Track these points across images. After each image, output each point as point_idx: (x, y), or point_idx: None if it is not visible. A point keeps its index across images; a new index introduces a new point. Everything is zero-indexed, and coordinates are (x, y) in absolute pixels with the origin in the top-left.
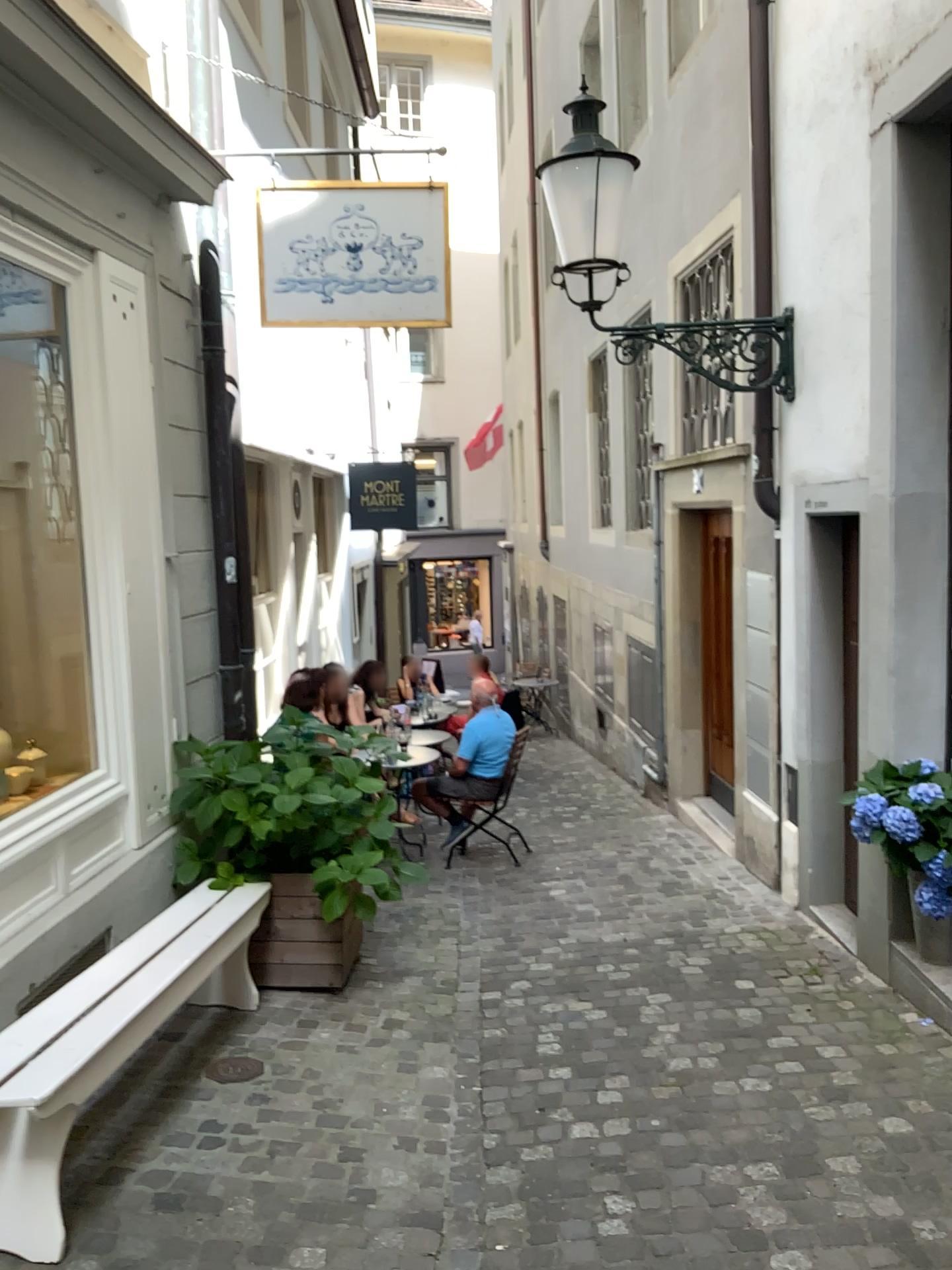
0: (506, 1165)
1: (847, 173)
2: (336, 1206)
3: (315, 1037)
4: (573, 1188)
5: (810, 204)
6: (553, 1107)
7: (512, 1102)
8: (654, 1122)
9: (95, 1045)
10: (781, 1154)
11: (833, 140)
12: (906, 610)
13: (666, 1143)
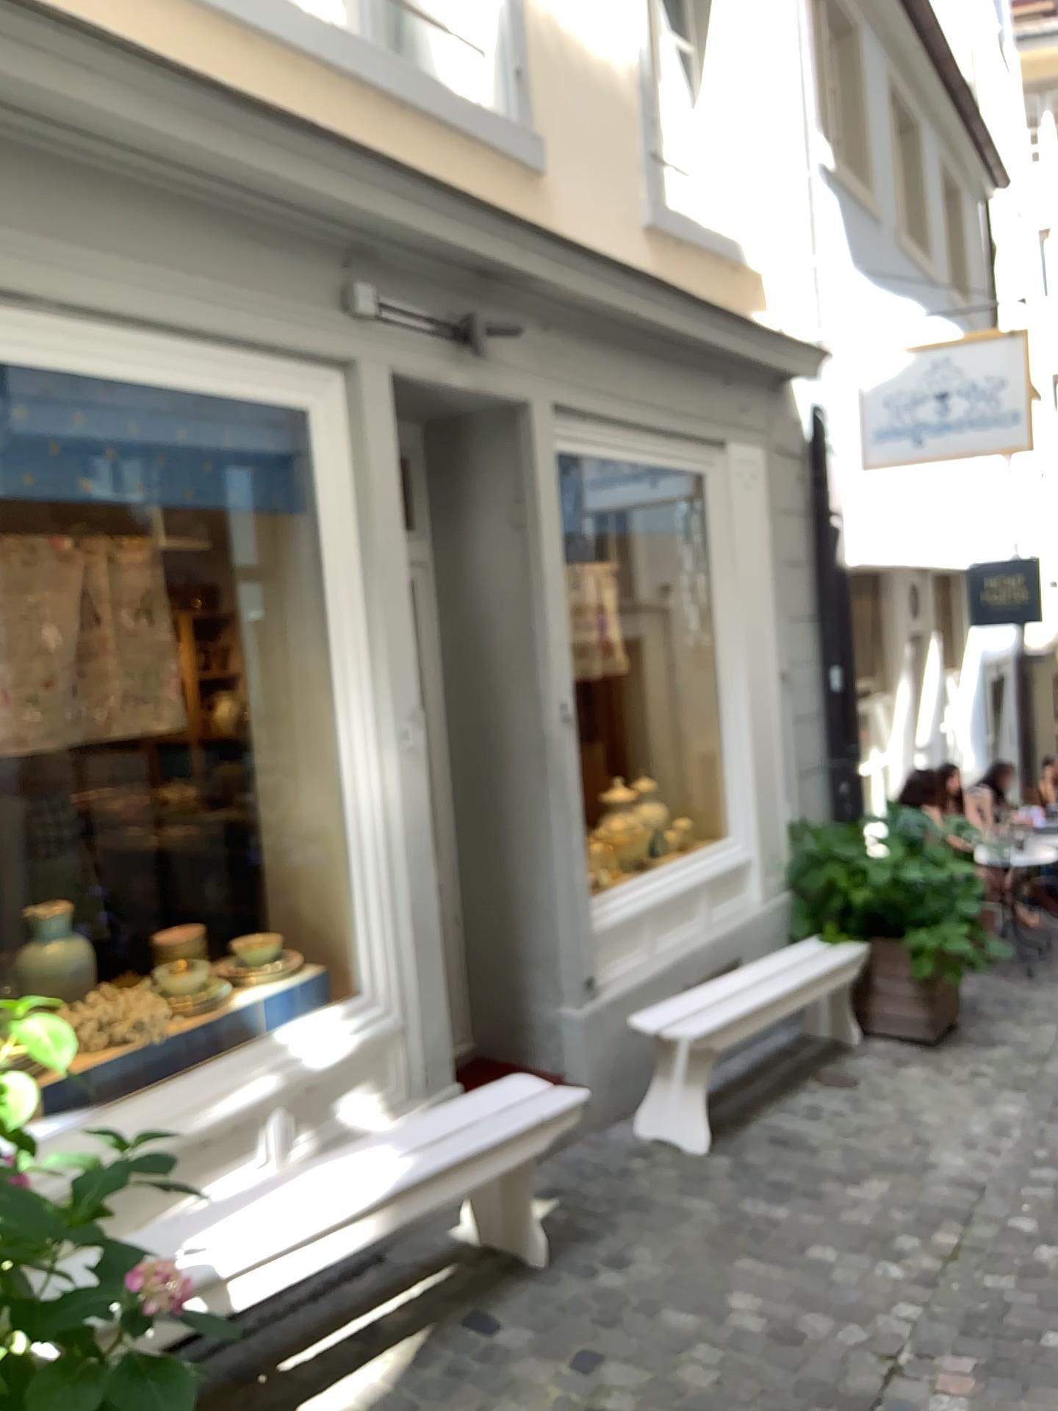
0: (1049, 1166)
1: None
2: (901, 1161)
3: (904, 1068)
4: None
5: None
6: None
7: None
8: None
9: (728, 1018)
10: None
11: None
12: None
13: None
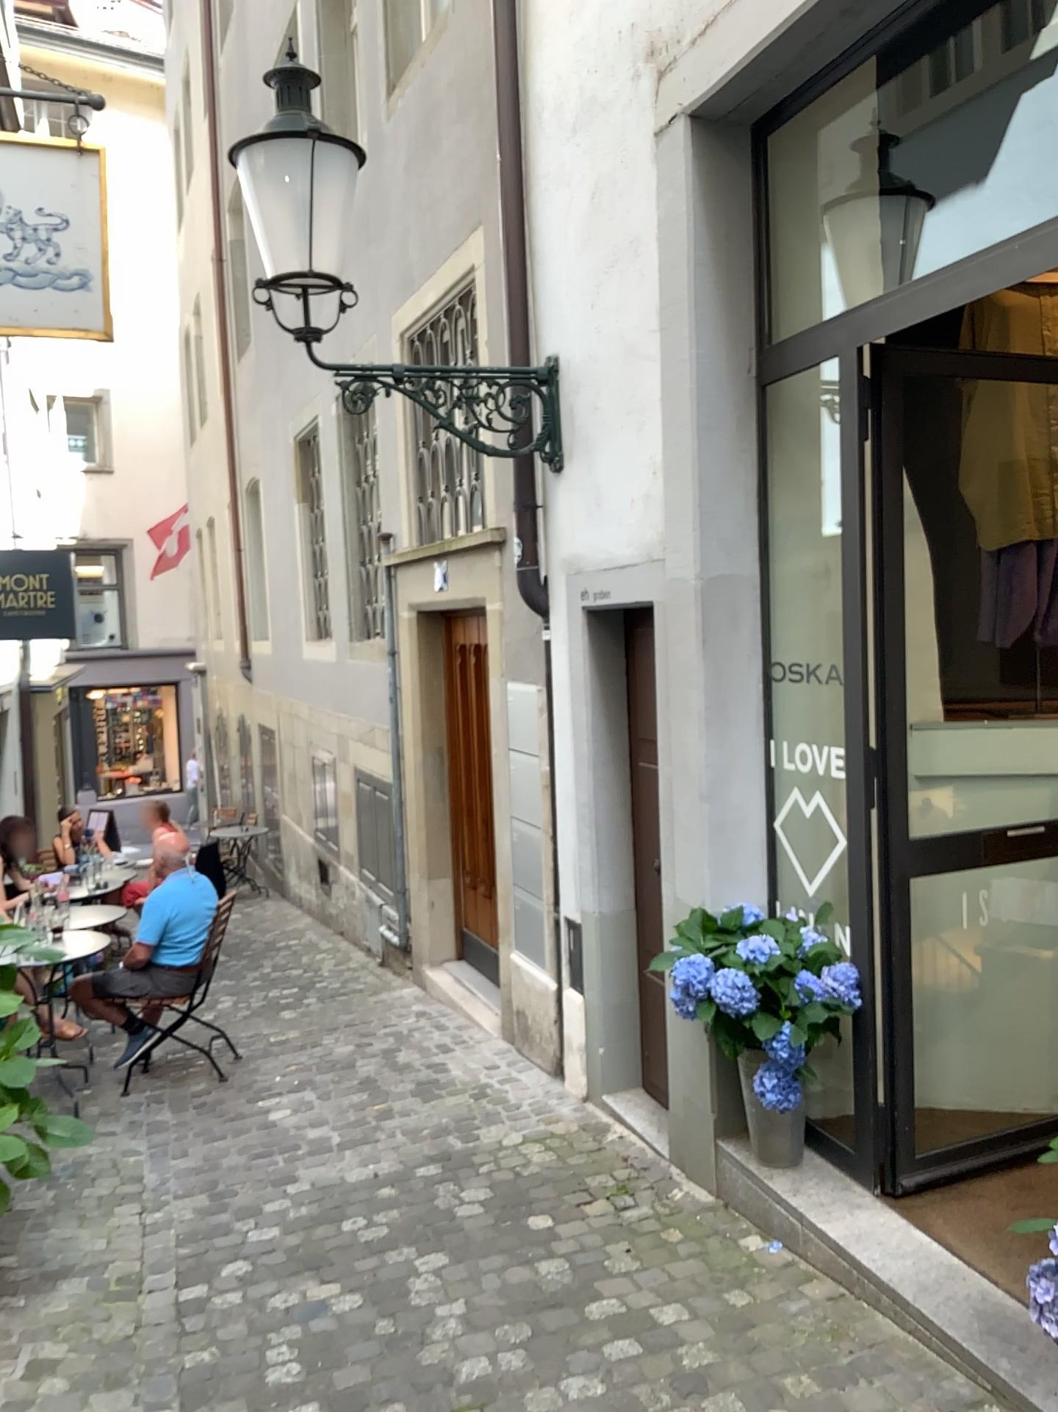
0: None
1: (627, 184)
2: None
3: None
4: None
5: (579, 227)
6: None
7: None
8: None
9: None
10: None
11: (606, 146)
12: (722, 720)
13: None
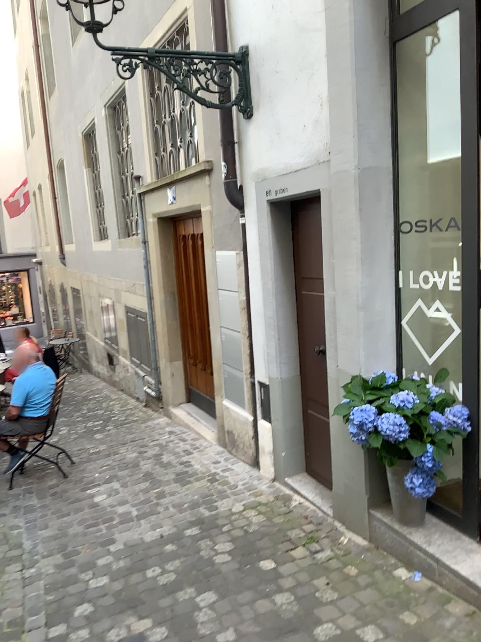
0: None
1: None
2: None
3: None
4: None
5: None
6: None
7: None
8: None
9: None
10: None
11: None
12: (371, 258)
13: None
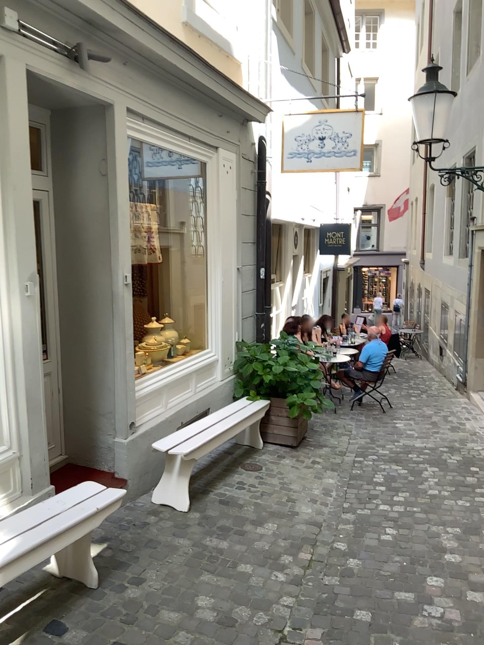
0: (350, 512)
1: None
2: (283, 512)
3: (283, 461)
4: (374, 523)
5: None
6: (373, 497)
7: (357, 494)
8: (413, 508)
9: (202, 442)
10: (463, 525)
11: None
12: None
13: (416, 515)
